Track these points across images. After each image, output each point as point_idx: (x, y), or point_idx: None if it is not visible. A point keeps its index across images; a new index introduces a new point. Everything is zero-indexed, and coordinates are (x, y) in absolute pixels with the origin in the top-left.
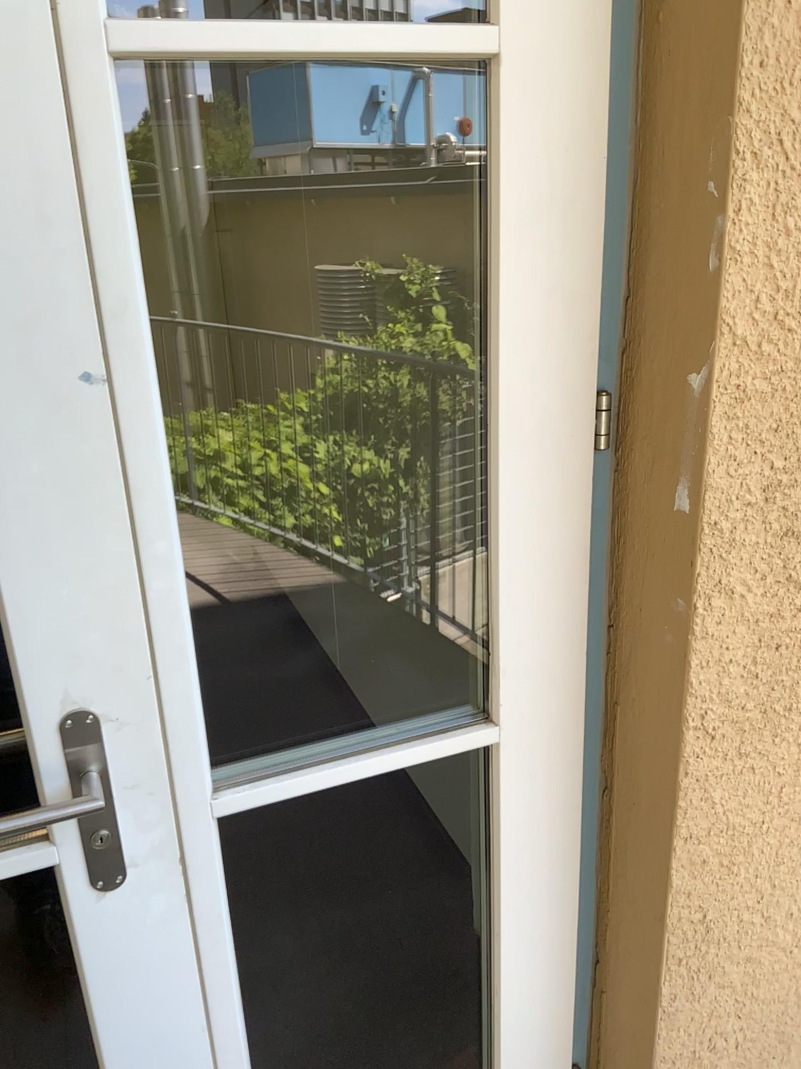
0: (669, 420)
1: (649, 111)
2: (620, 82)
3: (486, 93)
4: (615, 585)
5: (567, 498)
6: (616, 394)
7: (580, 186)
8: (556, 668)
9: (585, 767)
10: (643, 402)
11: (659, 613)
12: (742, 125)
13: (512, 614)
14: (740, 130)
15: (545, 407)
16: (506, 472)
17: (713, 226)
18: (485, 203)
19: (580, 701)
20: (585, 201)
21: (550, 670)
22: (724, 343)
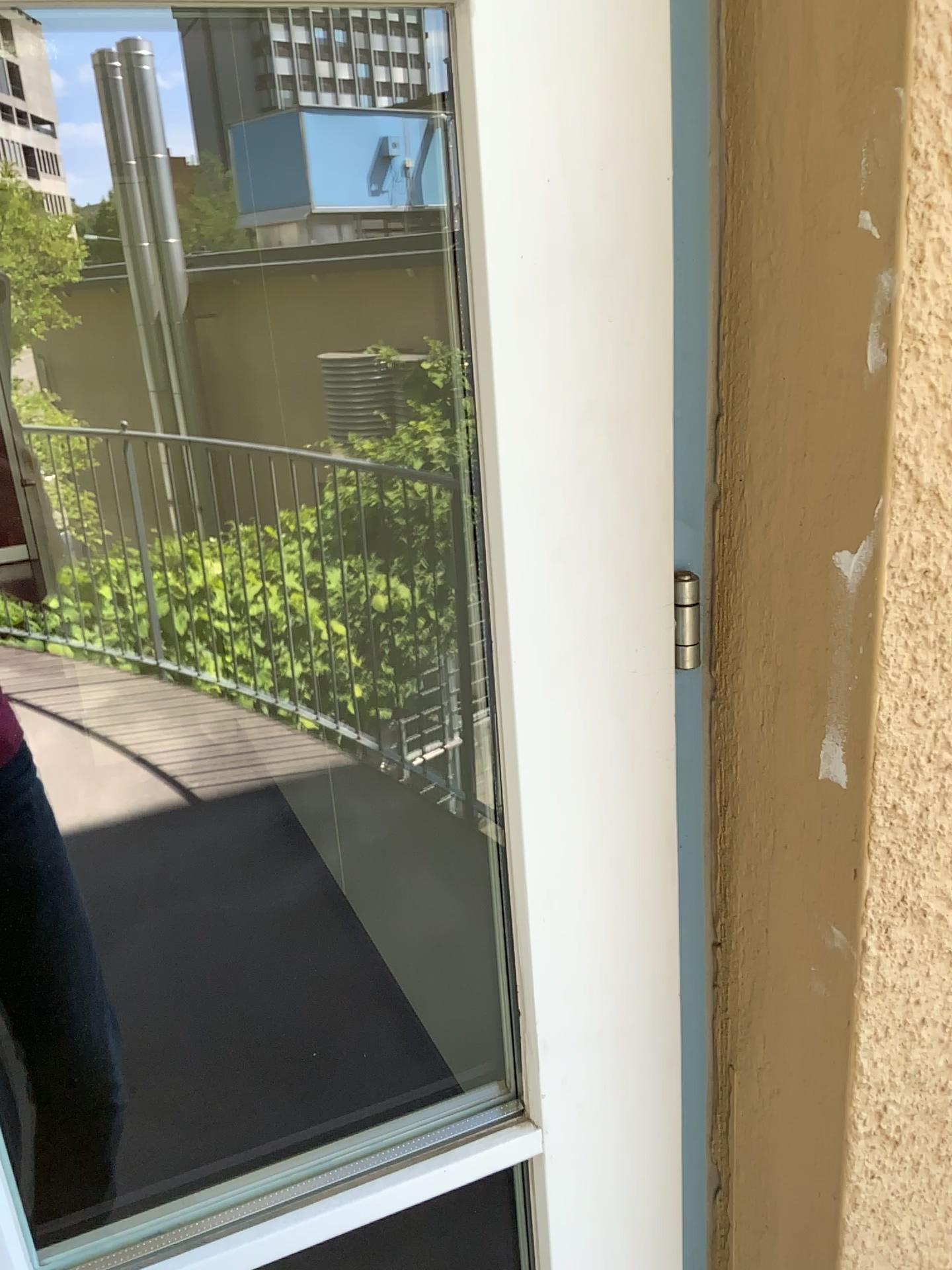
0: (802, 629)
1: (744, 97)
2: (690, 48)
3: (453, 68)
4: (719, 884)
5: (633, 755)
6: (706, 577)
7: (630, 231)
8: (628, 1026)
9: (683, 1161)
10: (754, 595)
11: (796, 945)
12: (924, 104)
13: (550, 953)
14: (922, 113)
15: (588, 612)
16: (526, 725)
17: (872, 293)
18: (460, 264)
19: (670, 1067)
20: (639, 256)
21: (618, 1031)
22: (900, 503)
